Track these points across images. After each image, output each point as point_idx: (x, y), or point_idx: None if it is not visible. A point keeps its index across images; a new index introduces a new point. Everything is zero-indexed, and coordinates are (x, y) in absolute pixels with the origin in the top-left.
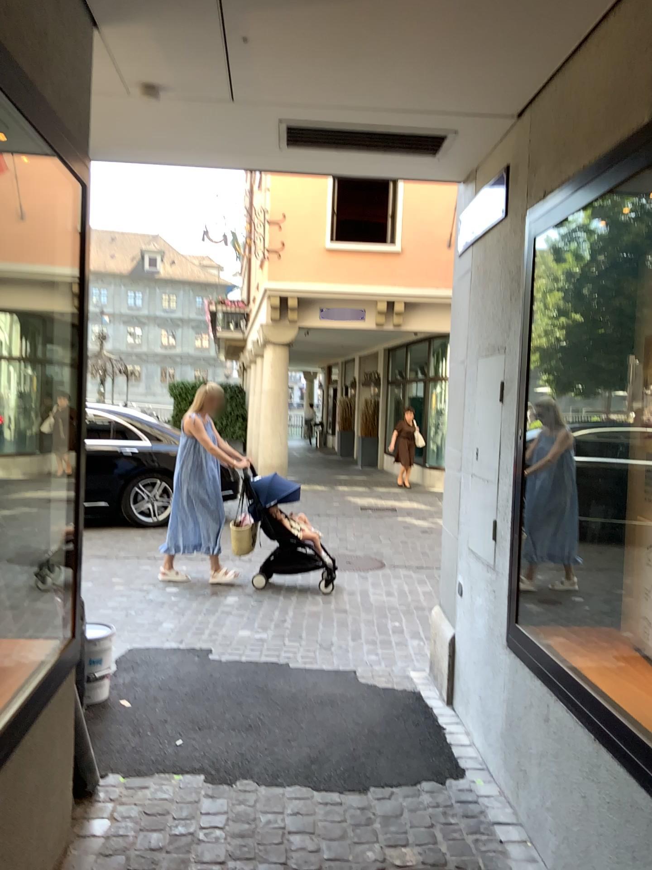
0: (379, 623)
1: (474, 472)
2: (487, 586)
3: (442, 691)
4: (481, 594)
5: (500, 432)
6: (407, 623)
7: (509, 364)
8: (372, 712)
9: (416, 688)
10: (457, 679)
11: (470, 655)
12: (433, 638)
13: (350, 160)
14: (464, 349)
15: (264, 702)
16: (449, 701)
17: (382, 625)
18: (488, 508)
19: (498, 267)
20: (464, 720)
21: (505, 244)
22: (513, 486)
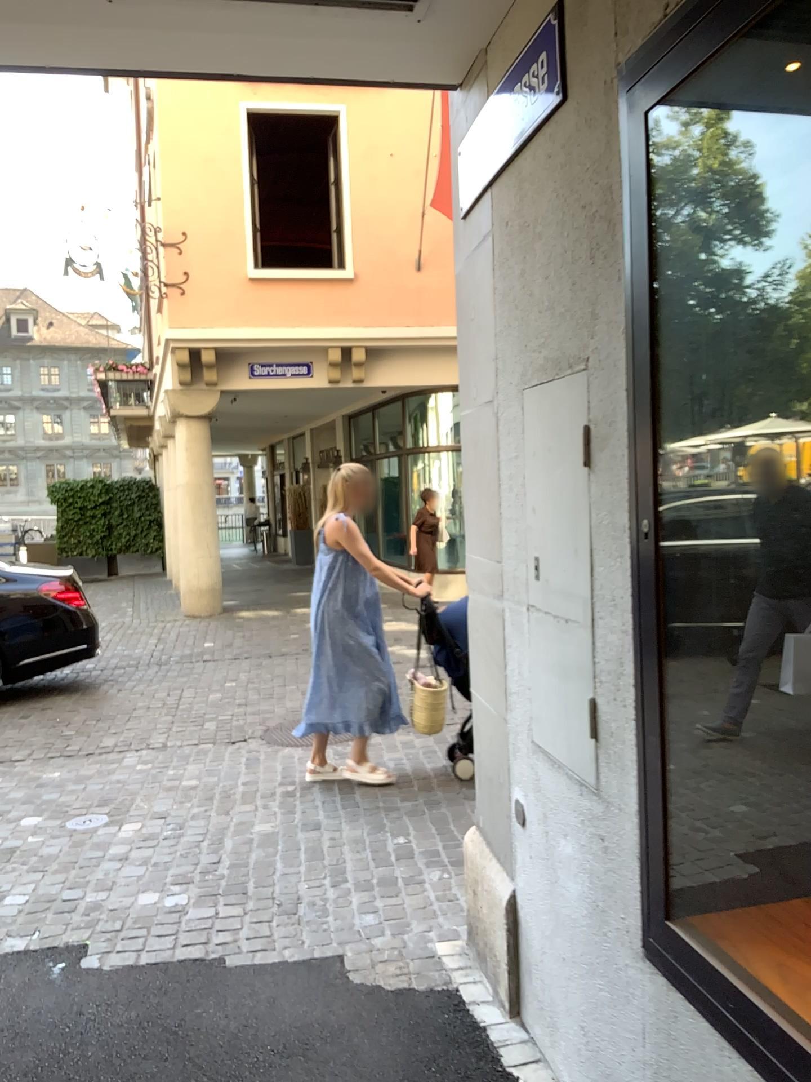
0: (373, 844)
1: (533, 603)
2: (580, 820)
3: (500, 989)
4: (570, 835)
5: (588, 526)
6: (417, 837)
7: (602, 387)
8: (381, 1064)
9: (451, 982)
10: (529, 980)
11: (555, 945)
12: (472, 888)
13: (249, 29)
14: (492, 378)
15: (176, 1073)
16: (515, 1011)
17: (379, 845)
18: (570, 671)
19: (553, 207)
20: (551, 1061)
21: (565, 157)
22: (636, 636)
